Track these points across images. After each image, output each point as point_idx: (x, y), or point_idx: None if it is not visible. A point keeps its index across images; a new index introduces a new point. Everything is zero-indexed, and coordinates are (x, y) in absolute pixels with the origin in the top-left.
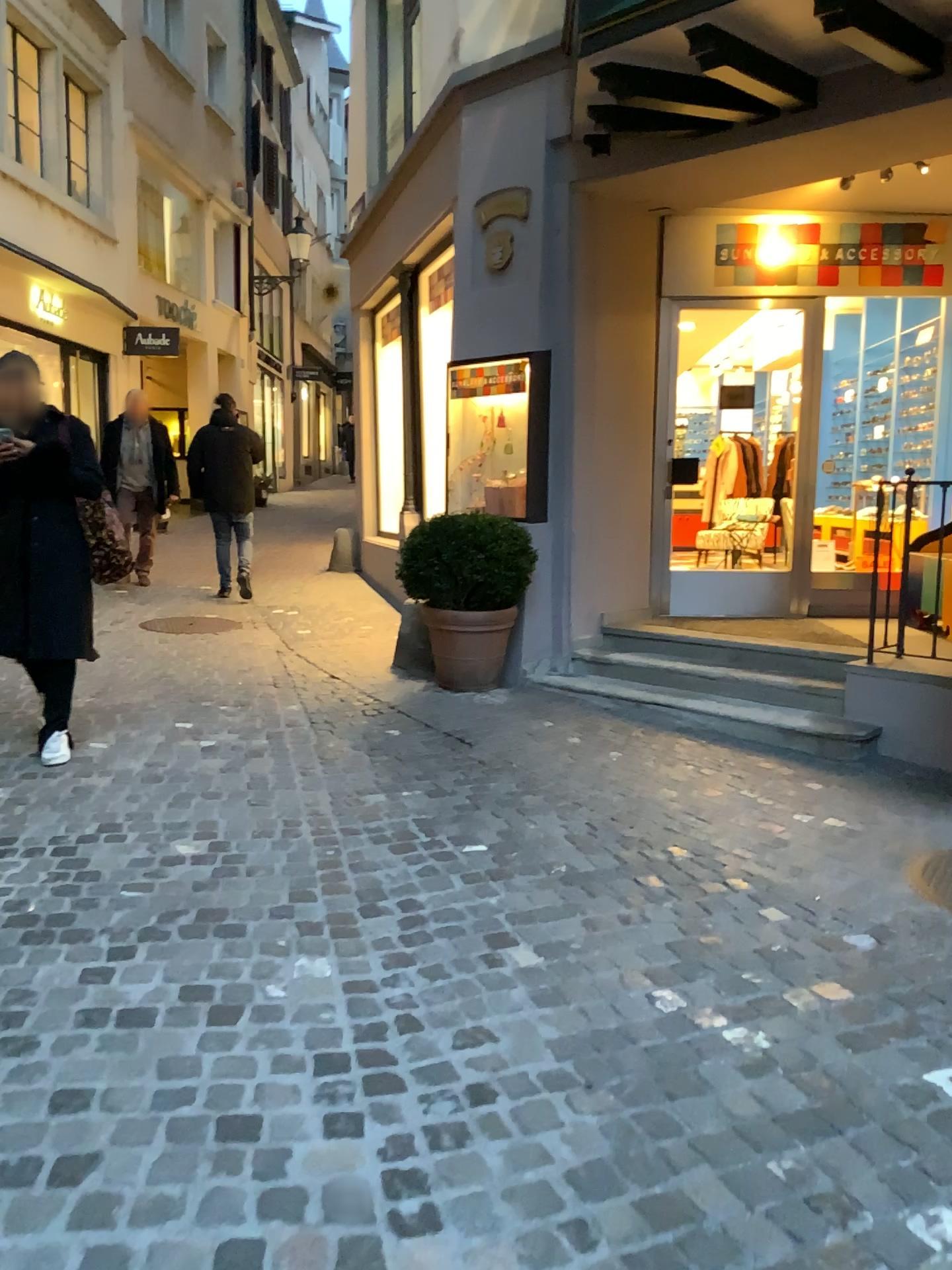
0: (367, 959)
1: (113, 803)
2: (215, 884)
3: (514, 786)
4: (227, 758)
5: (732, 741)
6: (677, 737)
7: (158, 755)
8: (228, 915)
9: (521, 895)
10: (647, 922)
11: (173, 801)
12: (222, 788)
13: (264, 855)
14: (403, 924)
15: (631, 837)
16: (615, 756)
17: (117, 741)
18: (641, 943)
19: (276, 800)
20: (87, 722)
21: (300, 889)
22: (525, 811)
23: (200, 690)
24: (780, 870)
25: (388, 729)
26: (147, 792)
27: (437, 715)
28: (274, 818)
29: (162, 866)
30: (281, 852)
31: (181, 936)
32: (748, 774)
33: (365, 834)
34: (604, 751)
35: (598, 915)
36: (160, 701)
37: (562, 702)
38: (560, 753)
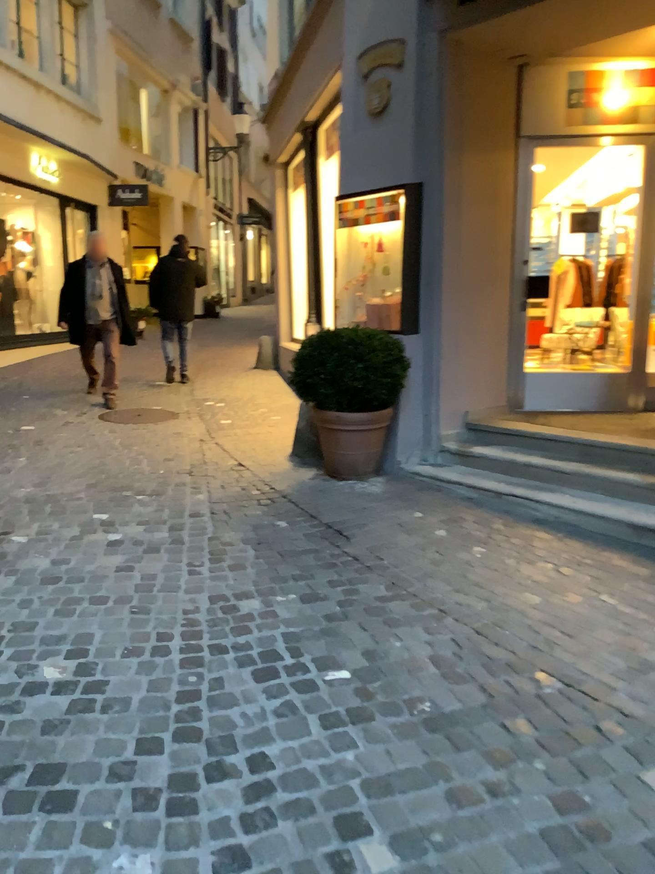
0: (195, 858)
1: (4, 609)
2: (62, 727)
3: (382, 588)
4: (125, 554)
5: (584, 534)
6: (534, 528)
7: (64, 551)
8: (61, 777)
9: (379, 747)
10: (516, 792)
11: (59, 608)
12: (109, 593)
13: (125, 683)
14: (246, 795)
15: (494, 657)
16: (478, 551)
17: (34, 535)
18: (511, 834)
19: (156, 607)
20: (17, 514)
21: (147, 736)
22: (391, 621)
23: (123, 480)
24: (654, 708)
25: (275, 521)
26: (39, 596)
27: (321, 505)
28: (147, 632)
29: (19, 698)
30: (144, 678)
31: (0, 812)
32: (603, 574)
33: (230, 653)
34: (467, 545)
35: (462, 781)
36: (86, 491)
37: (430, 490)
38: (428, 546)
